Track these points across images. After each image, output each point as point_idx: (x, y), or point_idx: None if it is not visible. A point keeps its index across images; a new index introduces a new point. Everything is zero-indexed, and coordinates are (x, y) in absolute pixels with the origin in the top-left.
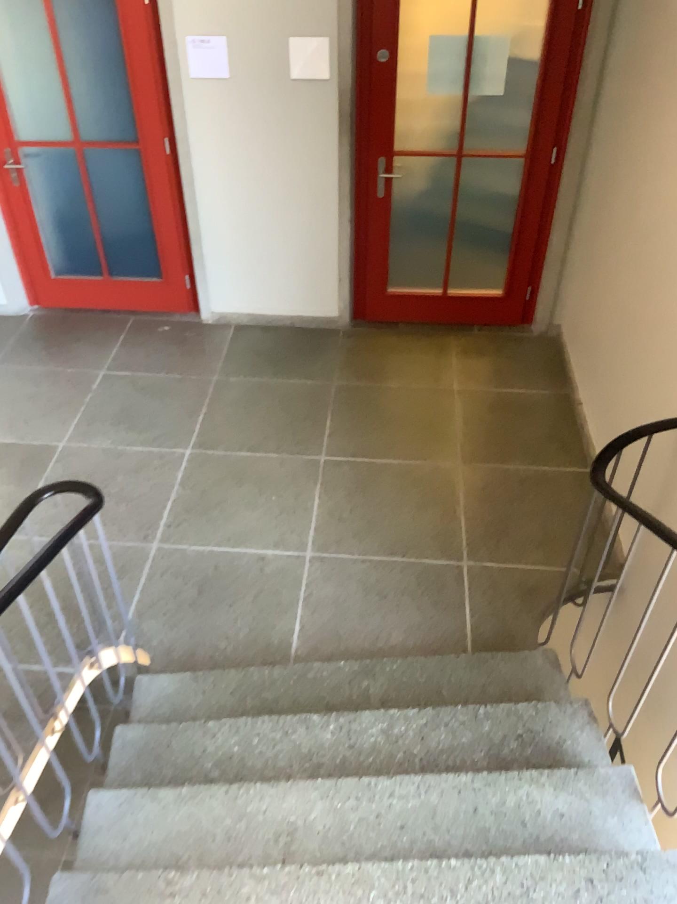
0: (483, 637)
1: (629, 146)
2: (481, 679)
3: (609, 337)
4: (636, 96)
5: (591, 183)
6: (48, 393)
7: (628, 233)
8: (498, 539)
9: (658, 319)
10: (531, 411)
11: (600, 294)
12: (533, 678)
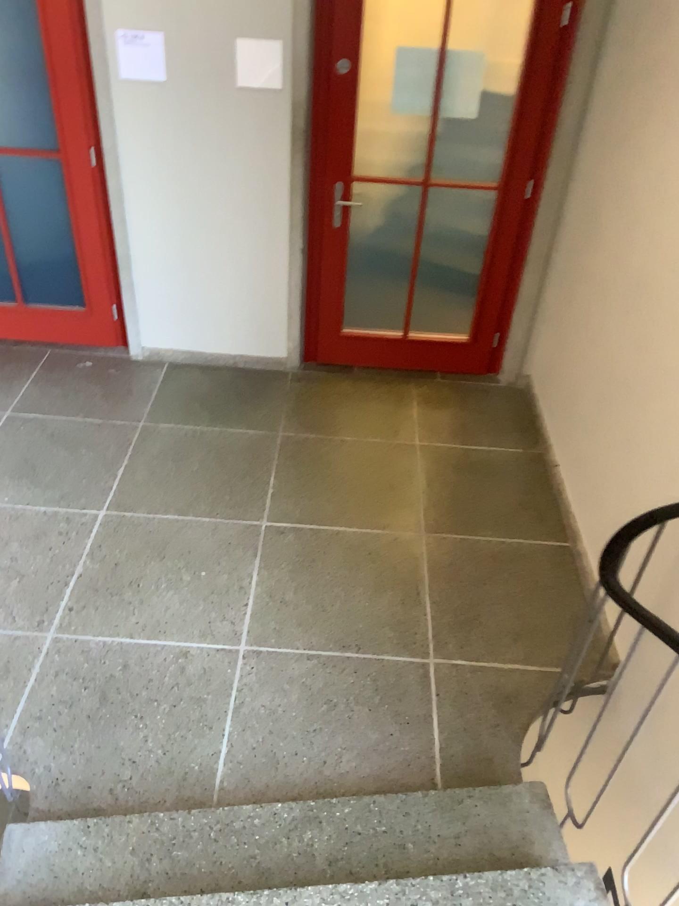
0: (454, 759)
1: (623, 178)
2: (456, 828)
3: (598, 393)
4: (632, 121)
5: (571, 220)
6: None
7: (622, 276)
8: (469, 629)
9: (668, 378)
10: (503, 471)
11: (584, 343)
12: (521, 826)
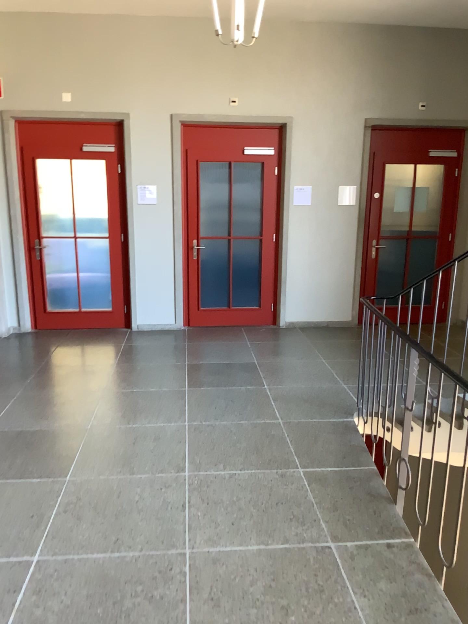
0: None
1: None
2: None
3: None
4: None
5: None
6: (227, 349)
7: None
8: None
9: None
10: None
11: None
12: None
